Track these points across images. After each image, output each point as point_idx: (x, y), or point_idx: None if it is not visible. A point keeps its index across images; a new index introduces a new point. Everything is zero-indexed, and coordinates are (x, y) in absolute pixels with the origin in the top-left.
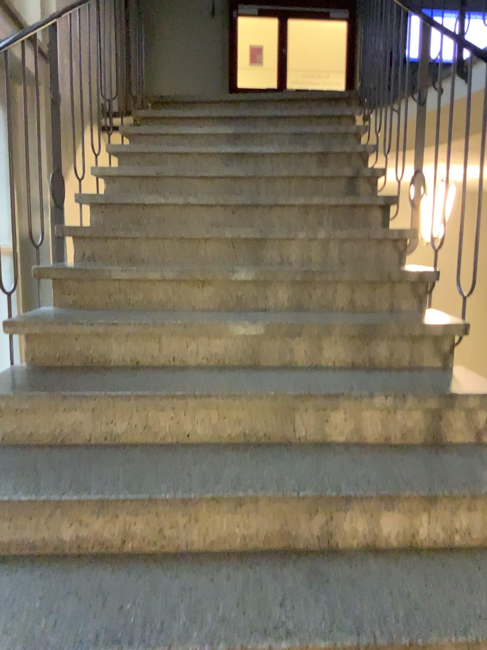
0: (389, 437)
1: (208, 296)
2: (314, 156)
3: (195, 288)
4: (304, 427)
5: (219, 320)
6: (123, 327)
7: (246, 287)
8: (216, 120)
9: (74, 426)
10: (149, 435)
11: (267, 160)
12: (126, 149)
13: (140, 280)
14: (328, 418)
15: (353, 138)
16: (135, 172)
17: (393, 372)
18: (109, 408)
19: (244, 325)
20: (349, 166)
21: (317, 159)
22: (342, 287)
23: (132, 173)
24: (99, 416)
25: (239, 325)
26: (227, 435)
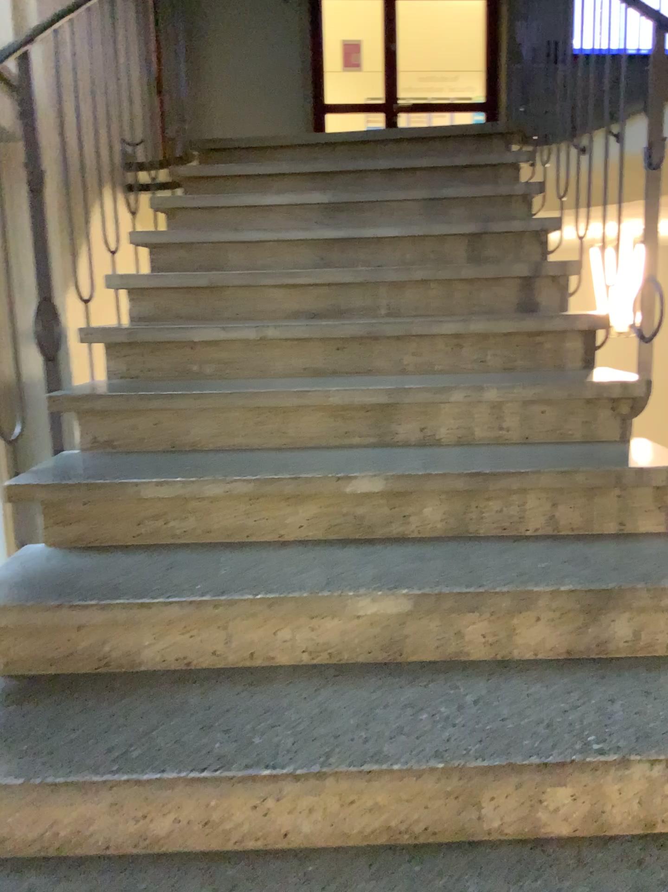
0: (655, 827)
1: (306, 524)
2: (462, 238)
3: (283, 509)
4: (497, 816)
5: (330, 588)
6: (160, 611)
7: (371, 503)
8: (301, 177)
9: (77, 830)
10: (214, 841)
11: (388, 249)
12: (161, 237)
13: (189, 499)
14: (542, 798)
15: (521, 204)
16: (175, 281)
17: (642, 675)
18: (138, 796)
19: (376, 598)
20: (520, 256)
21: (468, 244)
22: (535, 499)
23: (171, 282)
24: (121, 811)
25: (365, 599)
26: (359, 836)
